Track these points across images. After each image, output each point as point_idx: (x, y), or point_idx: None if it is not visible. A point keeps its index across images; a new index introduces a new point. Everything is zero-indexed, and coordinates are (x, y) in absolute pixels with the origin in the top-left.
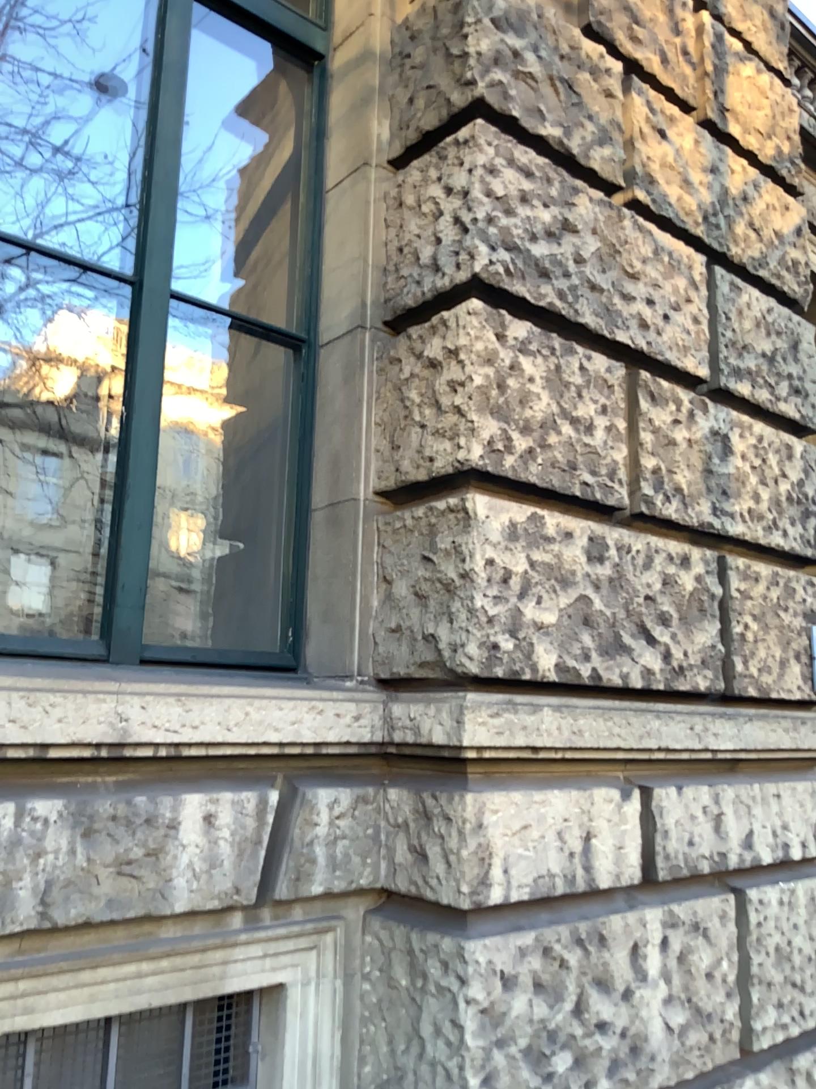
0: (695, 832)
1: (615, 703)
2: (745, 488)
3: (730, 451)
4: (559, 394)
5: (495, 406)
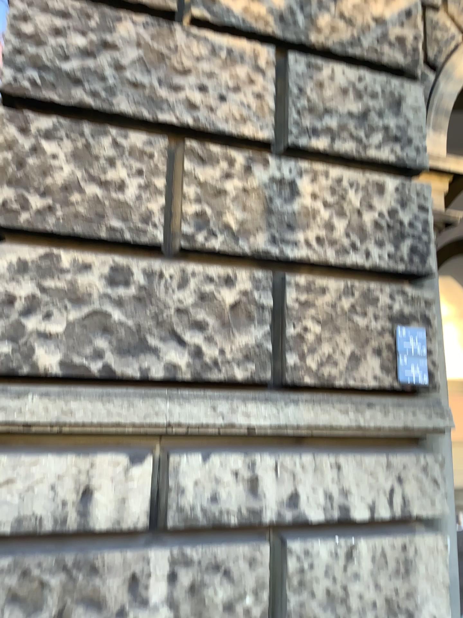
0: (220, 491)
1: (126, 390)
2: (315, 218)
3: (297, 190)
4: (85, 166)
5: (8, 180)
